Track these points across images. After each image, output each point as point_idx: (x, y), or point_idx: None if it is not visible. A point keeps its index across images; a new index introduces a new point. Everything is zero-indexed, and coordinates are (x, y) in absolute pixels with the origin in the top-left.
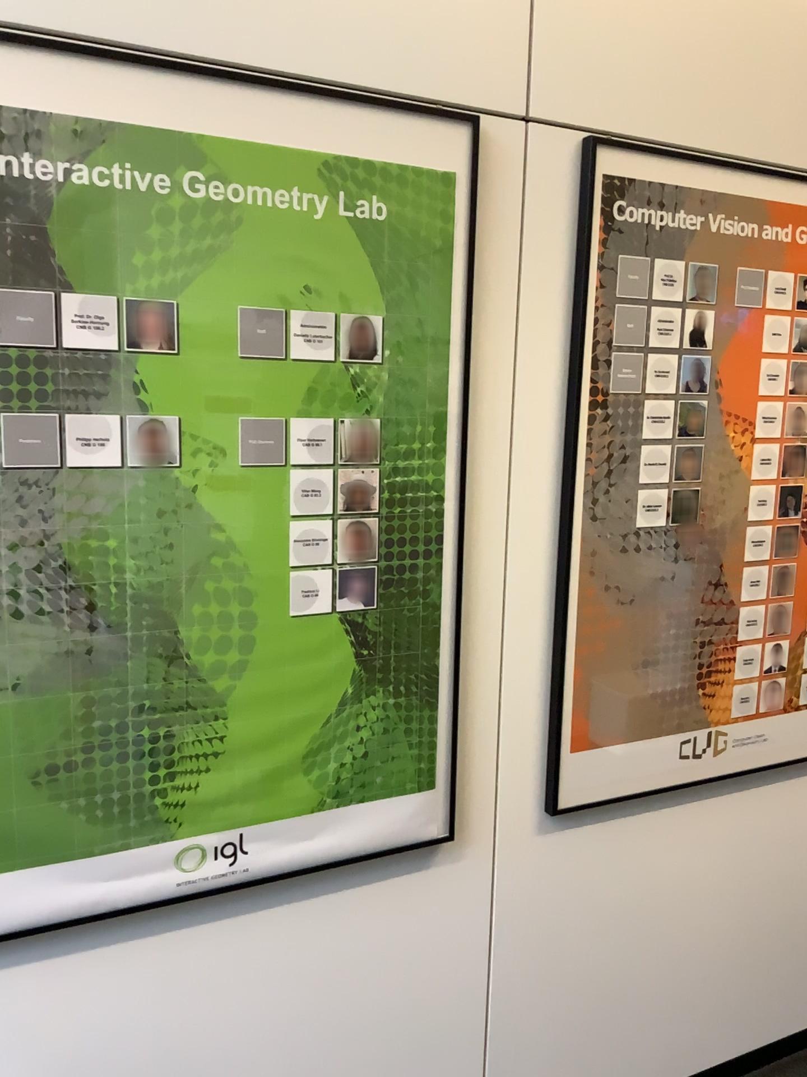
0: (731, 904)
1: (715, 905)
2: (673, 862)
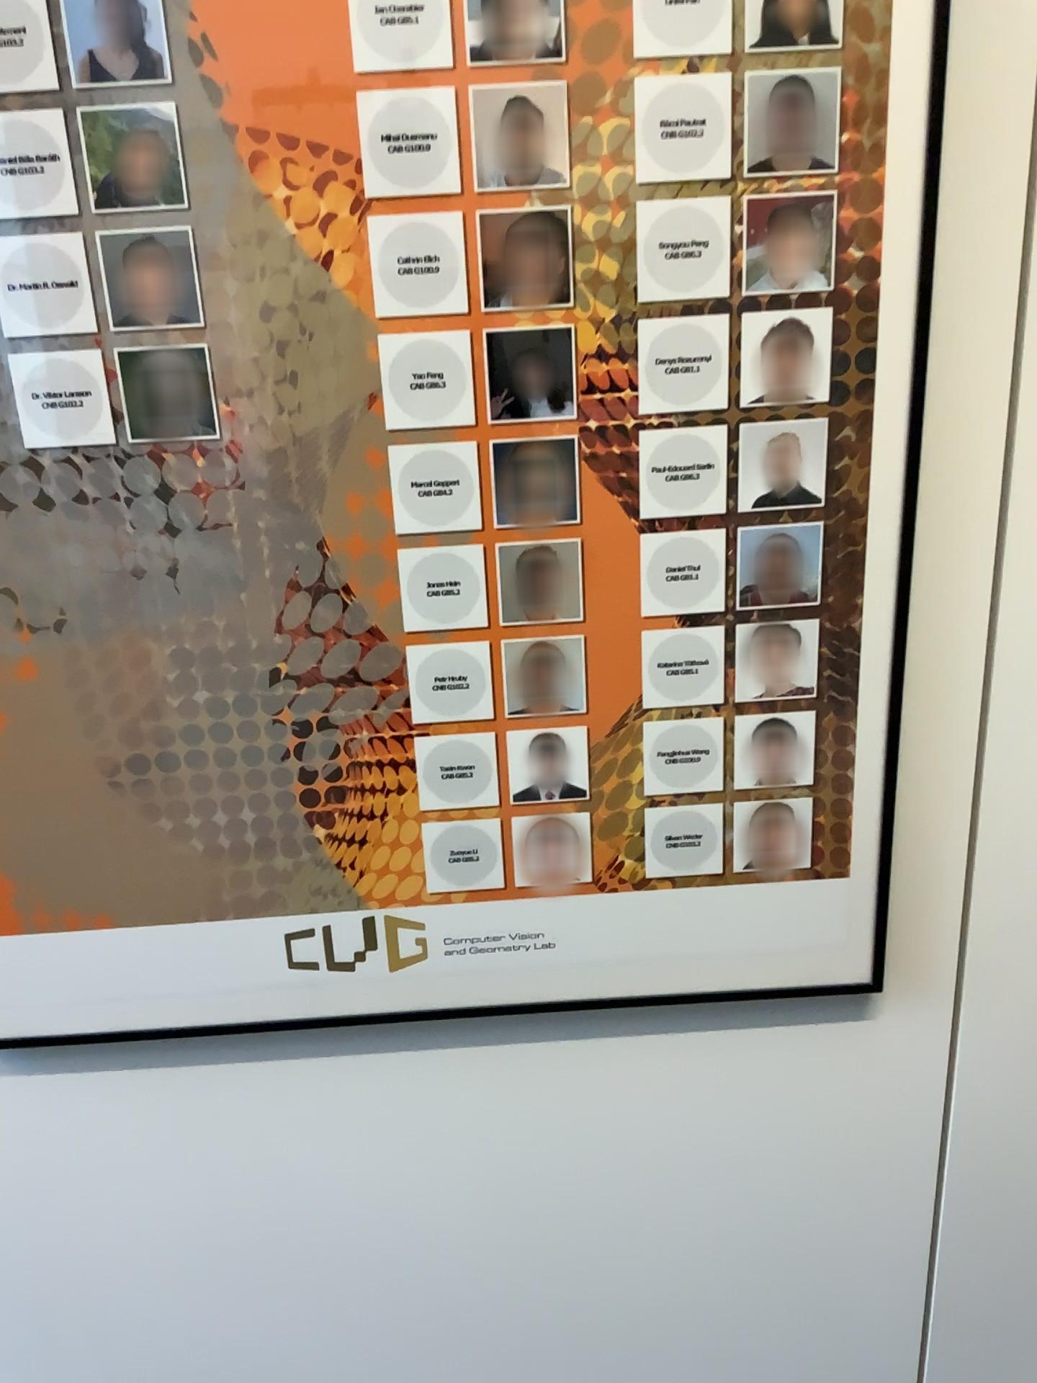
0: (535, 1257)
1: (485, 1252)
2: (345, 1161)
